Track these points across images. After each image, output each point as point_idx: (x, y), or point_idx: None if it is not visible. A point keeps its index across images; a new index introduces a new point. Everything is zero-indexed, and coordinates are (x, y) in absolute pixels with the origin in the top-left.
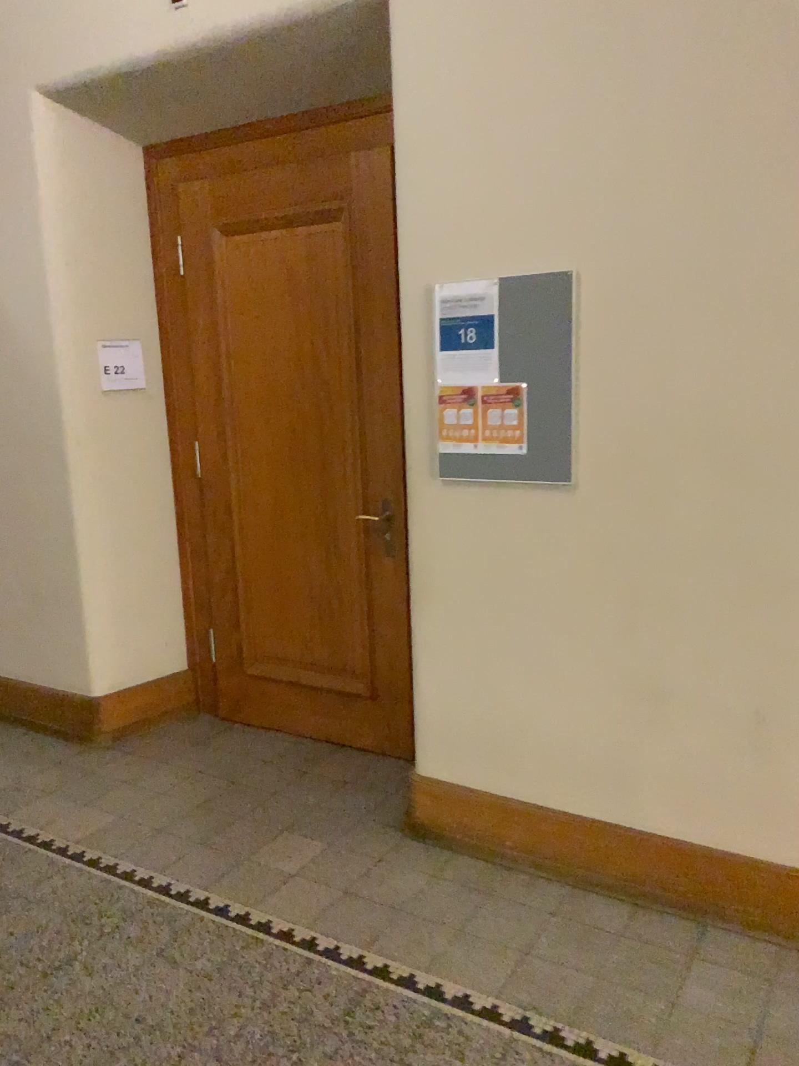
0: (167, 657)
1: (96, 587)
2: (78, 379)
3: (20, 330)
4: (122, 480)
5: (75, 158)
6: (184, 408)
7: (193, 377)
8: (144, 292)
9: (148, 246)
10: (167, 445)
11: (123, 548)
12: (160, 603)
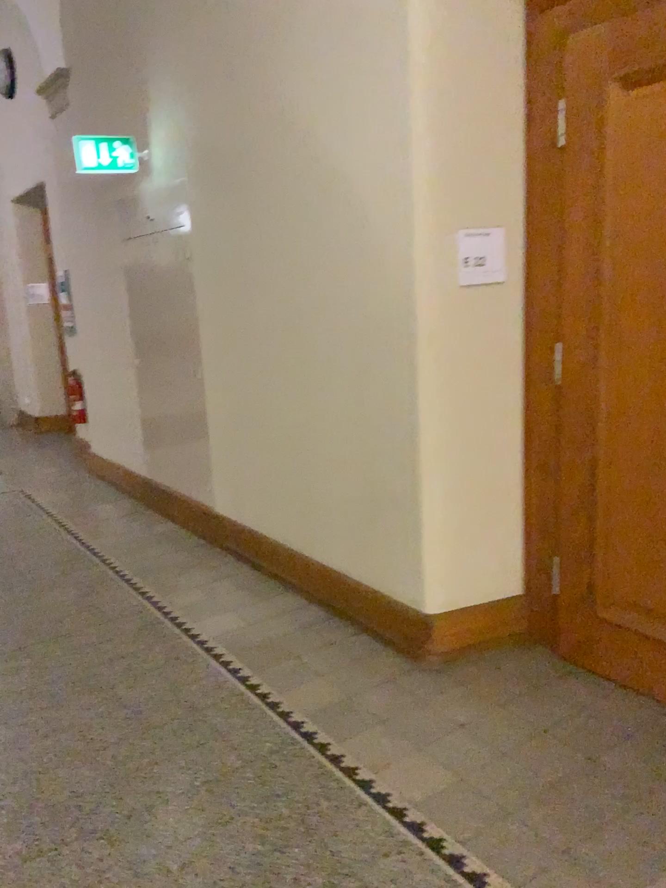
0: (506, 584)
1: (441, 505)
2: (438, 274)
3: (379, 222)
4: (474, 388)
5: (453, 16)
6: (551, 307)
7: (567, 270)
8: (514, 173)
9: (522, 118)
10: (526, 349)
11: (470, 464)
12: (504, 525)
